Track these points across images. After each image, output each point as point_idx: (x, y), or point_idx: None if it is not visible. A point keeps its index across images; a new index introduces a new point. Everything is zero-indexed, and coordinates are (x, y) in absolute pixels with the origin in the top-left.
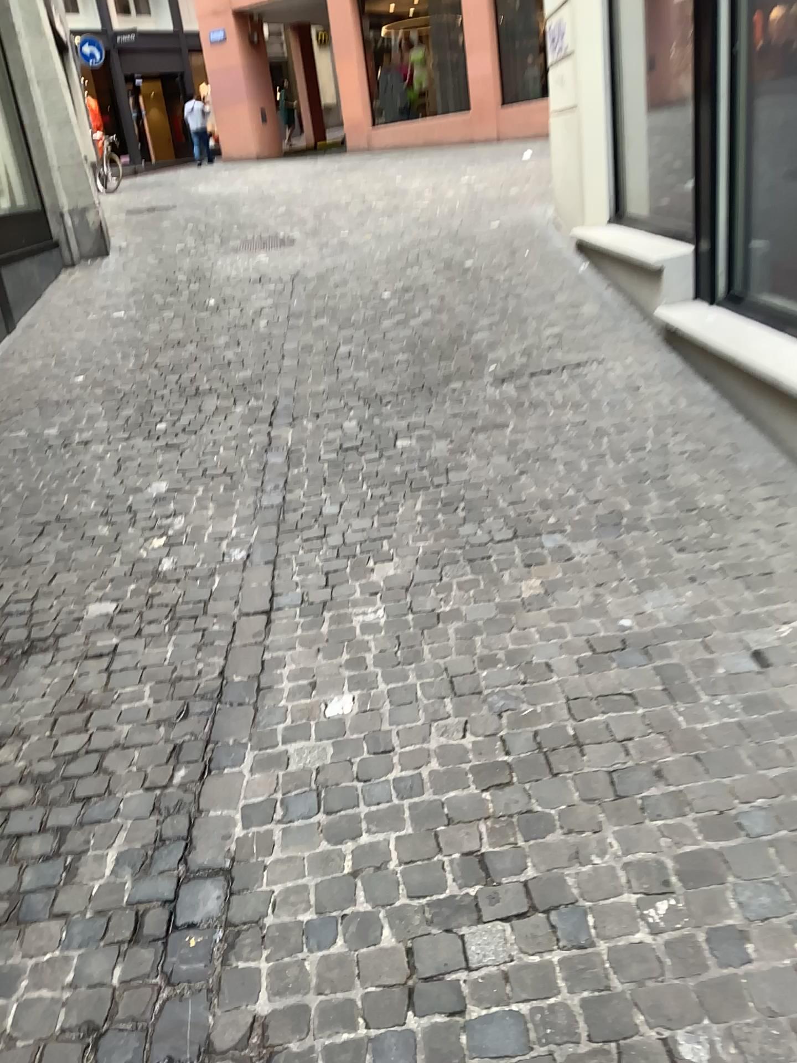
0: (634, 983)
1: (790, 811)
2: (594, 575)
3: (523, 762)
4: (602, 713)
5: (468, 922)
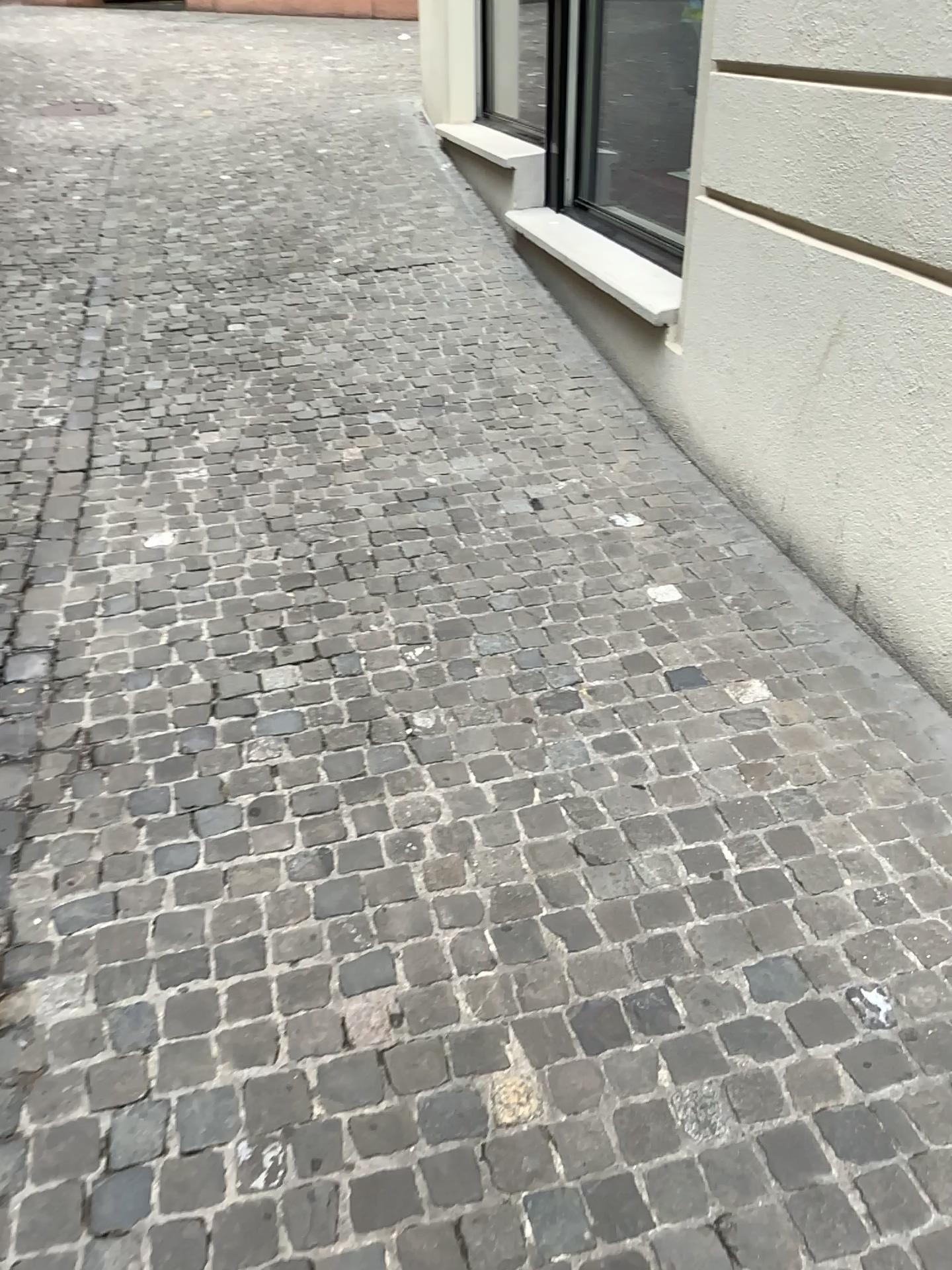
0: (388, 689)
1: (531, 593)
2: (409, 443)
3: (324, 571)
4: (397, 540)
5: (264, 666)
